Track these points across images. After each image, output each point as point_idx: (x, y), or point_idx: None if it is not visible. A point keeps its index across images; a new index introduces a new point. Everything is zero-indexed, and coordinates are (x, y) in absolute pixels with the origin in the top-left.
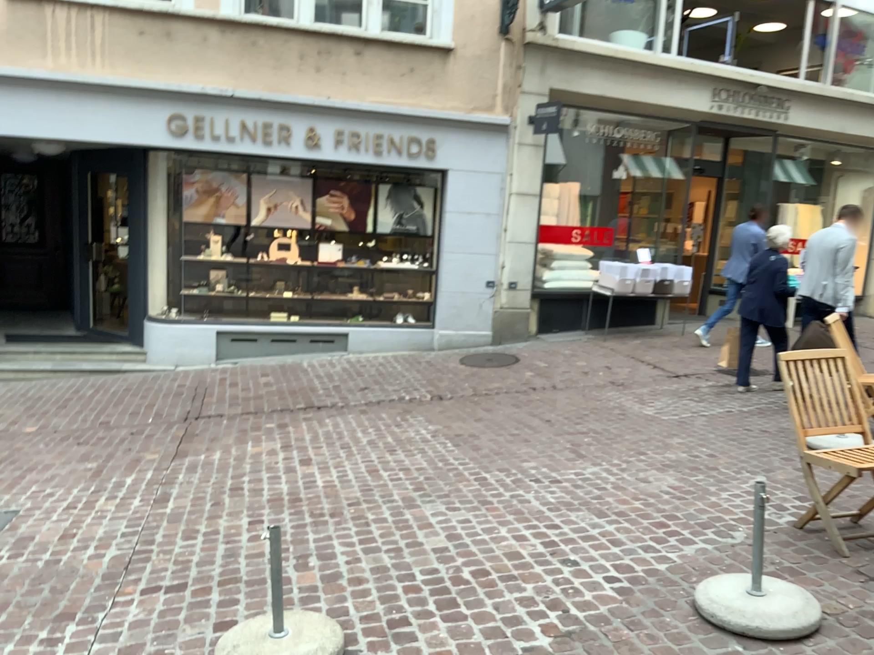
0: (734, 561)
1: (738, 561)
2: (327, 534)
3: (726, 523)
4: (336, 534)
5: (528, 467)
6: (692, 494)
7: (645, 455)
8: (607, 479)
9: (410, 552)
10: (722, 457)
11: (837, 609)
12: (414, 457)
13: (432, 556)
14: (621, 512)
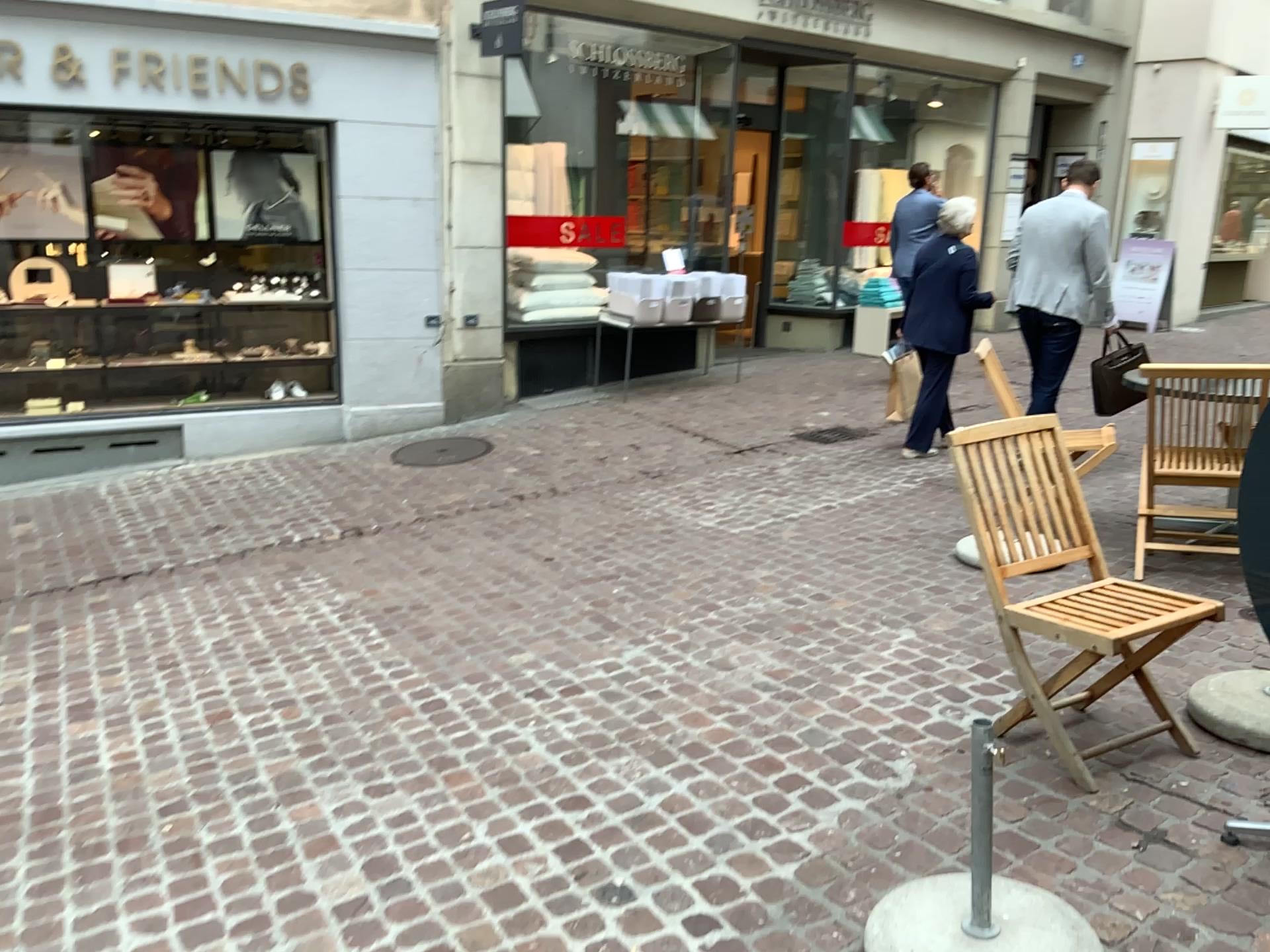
0: (914, 840)
1: (921, 838)
2: (106, 902)
3: (881, 751)
4: (126, 899)
5: (518, 666)
6: (811, 691)
7: (717, 614)
8: (661, 676)
9: (284, 931)
10: (843, 603)
11: (1120, 934)
12: (306, 667)
13: (332, 933)
14: (695, 751)
